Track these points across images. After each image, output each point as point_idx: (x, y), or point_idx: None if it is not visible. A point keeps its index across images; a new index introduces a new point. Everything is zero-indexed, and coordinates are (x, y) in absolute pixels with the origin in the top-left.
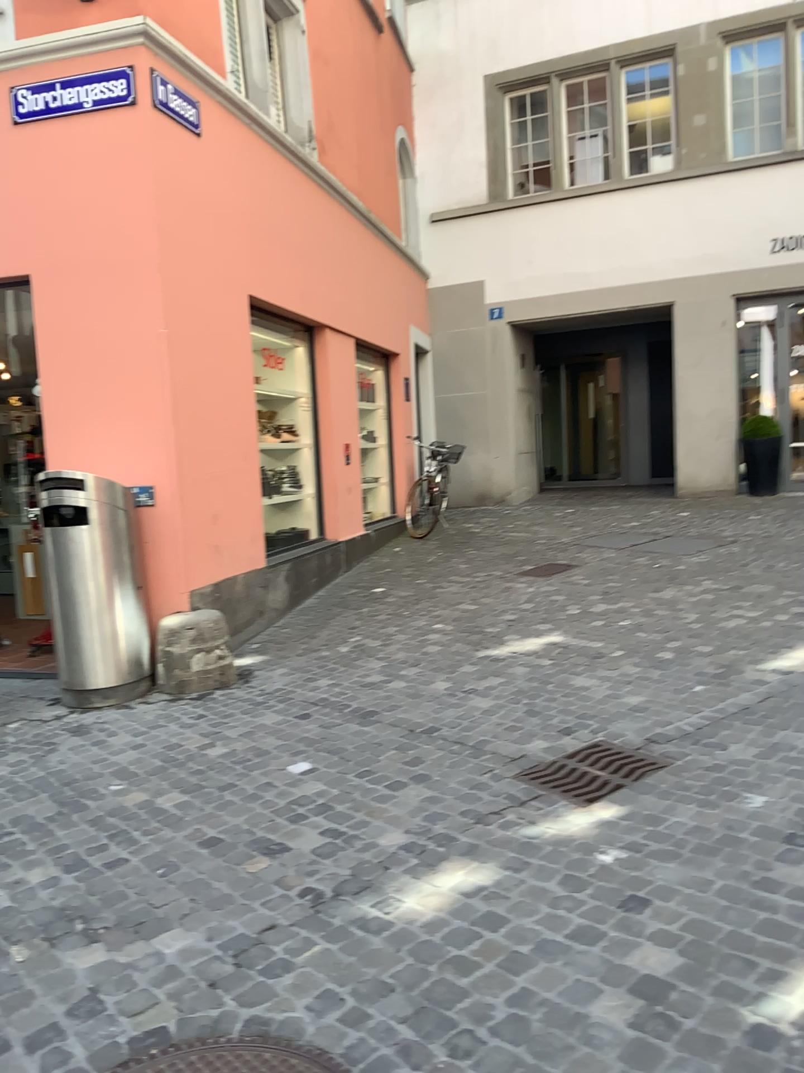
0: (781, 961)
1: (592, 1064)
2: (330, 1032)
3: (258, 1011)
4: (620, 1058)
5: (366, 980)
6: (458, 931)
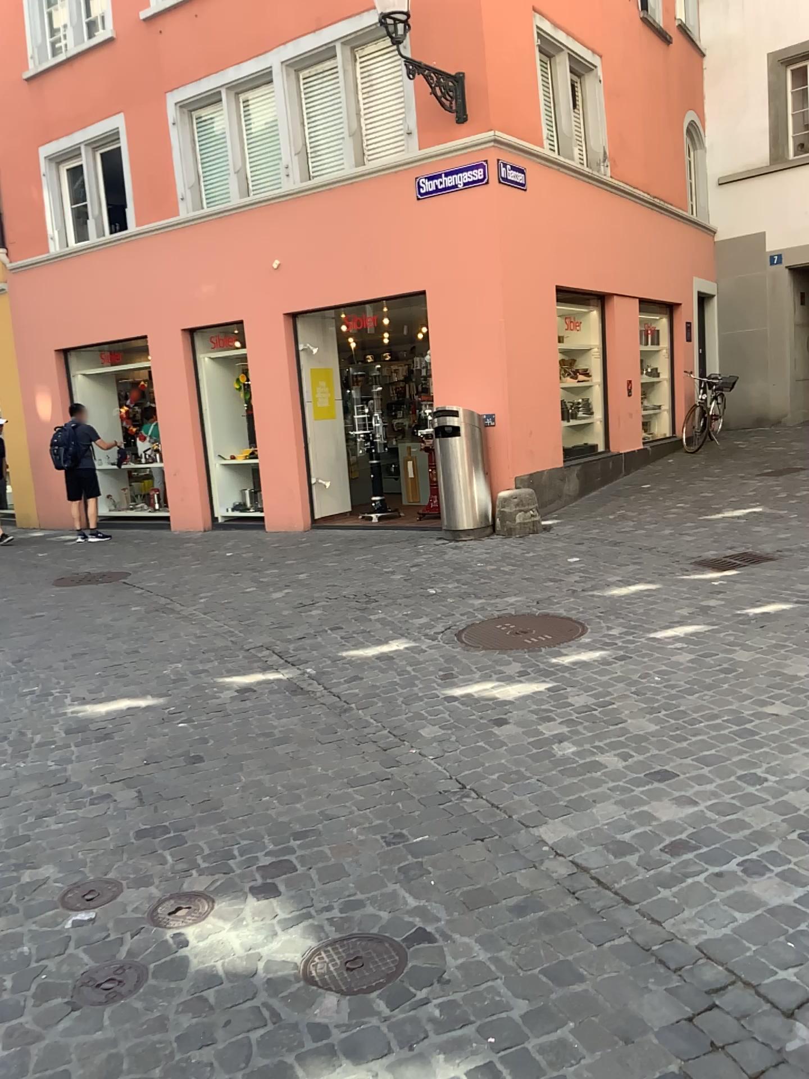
0: (769, 605)
1: (670, 621)
2: (574, 616)
3: (547, 613)
4: (681, 619)
5: (591, 608)
6: (634, 599)
